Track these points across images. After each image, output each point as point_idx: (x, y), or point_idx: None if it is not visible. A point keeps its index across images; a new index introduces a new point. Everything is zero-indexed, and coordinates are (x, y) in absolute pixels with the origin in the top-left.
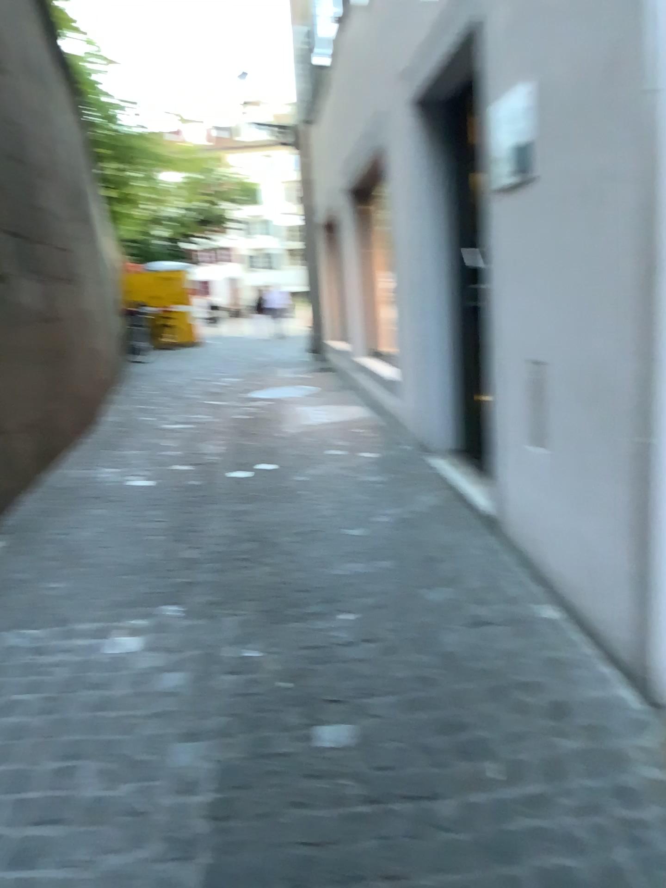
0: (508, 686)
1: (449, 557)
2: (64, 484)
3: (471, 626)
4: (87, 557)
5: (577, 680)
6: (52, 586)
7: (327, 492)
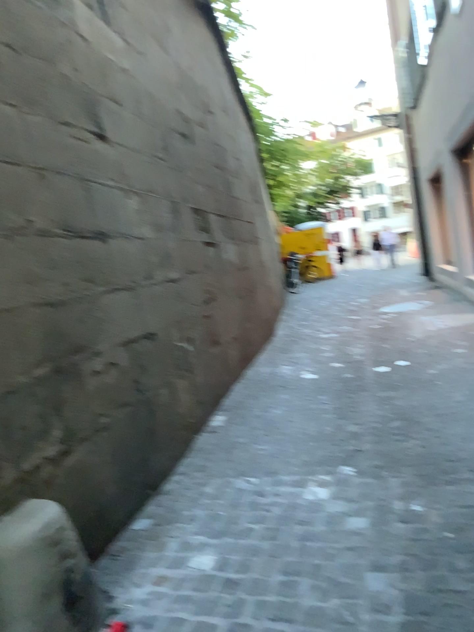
0: None
1: None
2: (260, 378)
3: None
4: (283, 429)
5: None
6: (263, 448)
7: (457, 382)
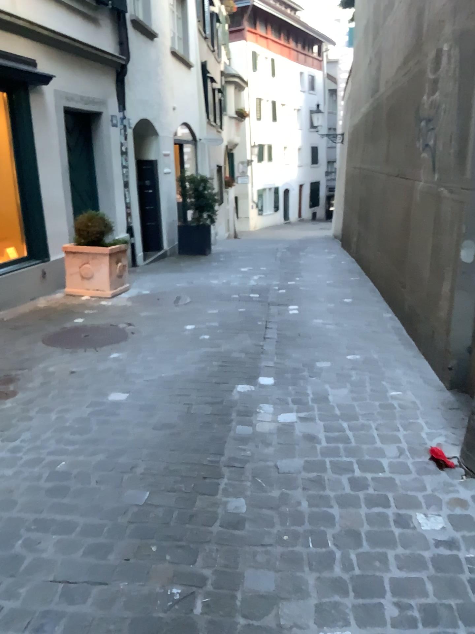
0: None
1: None
2: None
3: None
4: None
5: None
6: None
7: None
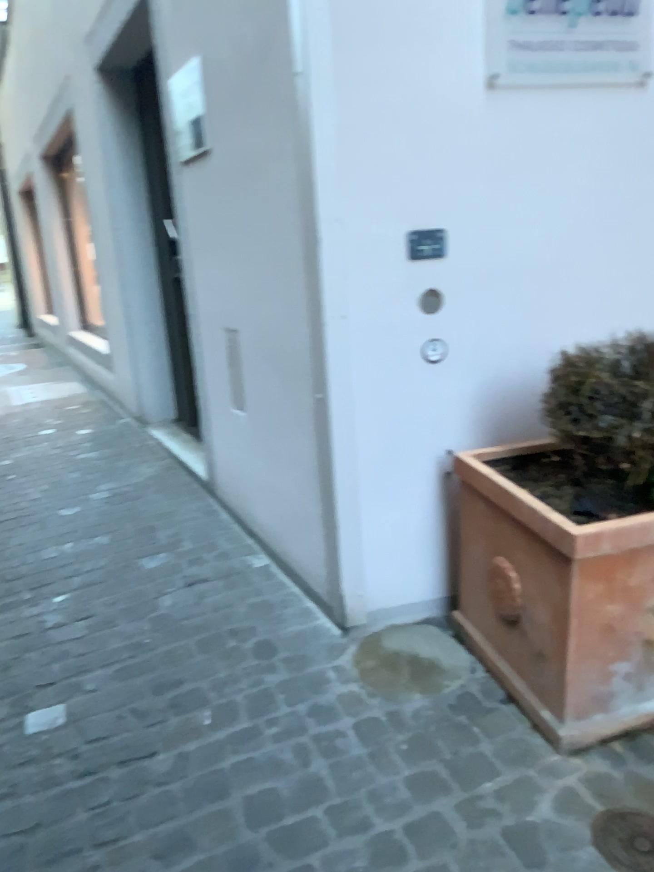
0: (219, 637)
1: (164, 524)
2: None
3: (185, 587)
4: None
5: (281, 620)
6: None
7: (35, 474)
